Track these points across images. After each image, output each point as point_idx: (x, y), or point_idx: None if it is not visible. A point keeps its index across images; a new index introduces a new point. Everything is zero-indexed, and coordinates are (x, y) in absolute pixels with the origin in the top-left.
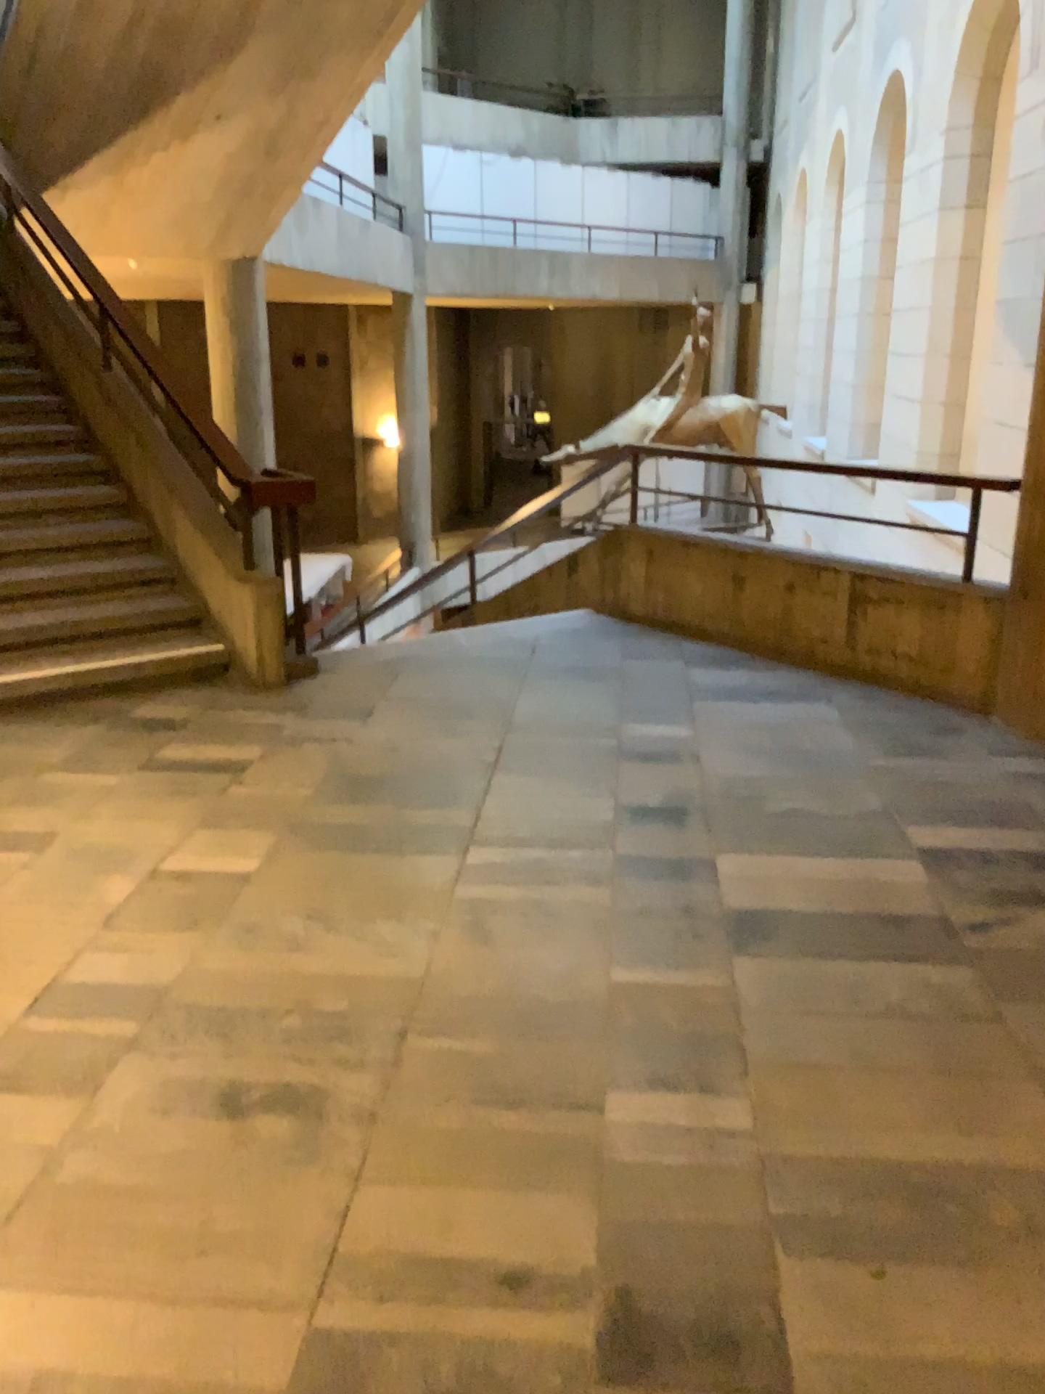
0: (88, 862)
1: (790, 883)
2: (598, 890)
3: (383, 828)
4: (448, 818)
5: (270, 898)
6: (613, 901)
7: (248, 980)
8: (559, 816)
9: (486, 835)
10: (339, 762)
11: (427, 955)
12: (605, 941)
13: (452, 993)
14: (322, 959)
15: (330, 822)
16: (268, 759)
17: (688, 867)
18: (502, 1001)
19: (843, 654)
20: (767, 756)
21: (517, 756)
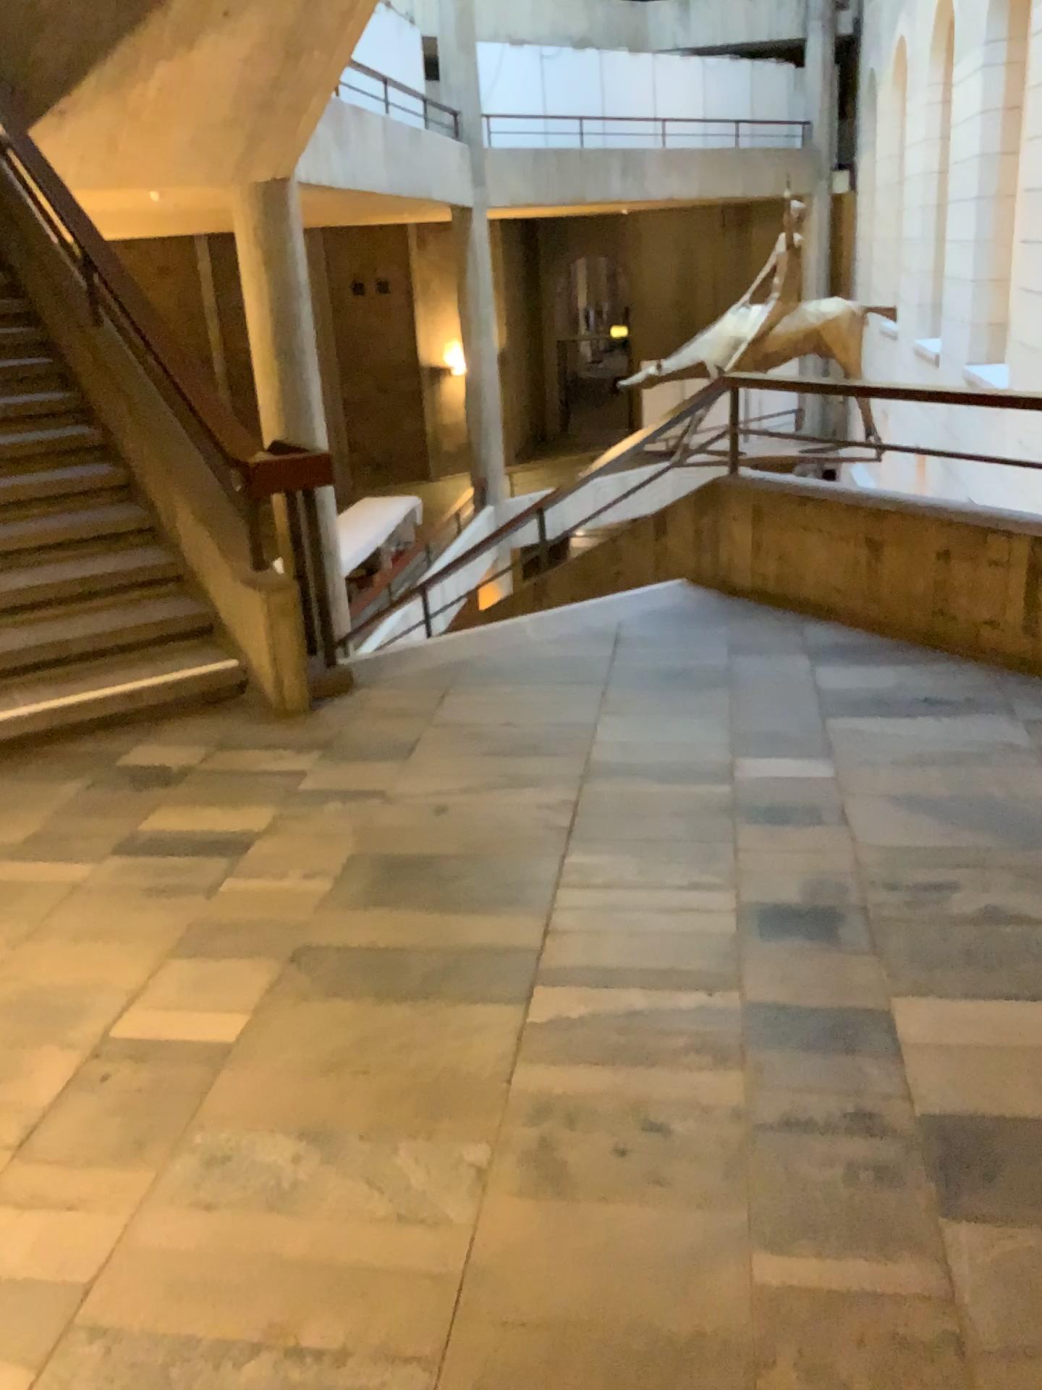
0: (19, 1024)
1: (1010, 1057)
2: (722, 1074)
3: (418, 953)
4: (508, 933)
5: (252, 1097)
6: (746, 1098)
7: (199, 1282)
8: (659, 924)
9: (559, 964)
10: (368, 834)
11: (471, 1221)
12: (740, 1186)
13: (506, 1315)
14: (314, 1233)
15: (348, 945)
16: (278, 833)
17: (851, 1024)
18: (583, 1332)
19: (1020, 645)
20: (939, 812)
21: (599, 821)
